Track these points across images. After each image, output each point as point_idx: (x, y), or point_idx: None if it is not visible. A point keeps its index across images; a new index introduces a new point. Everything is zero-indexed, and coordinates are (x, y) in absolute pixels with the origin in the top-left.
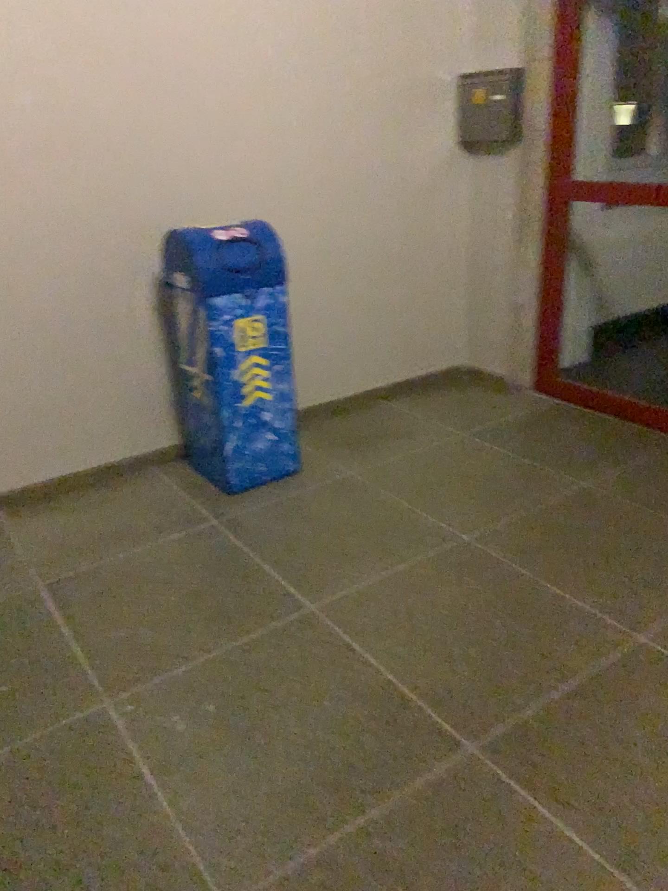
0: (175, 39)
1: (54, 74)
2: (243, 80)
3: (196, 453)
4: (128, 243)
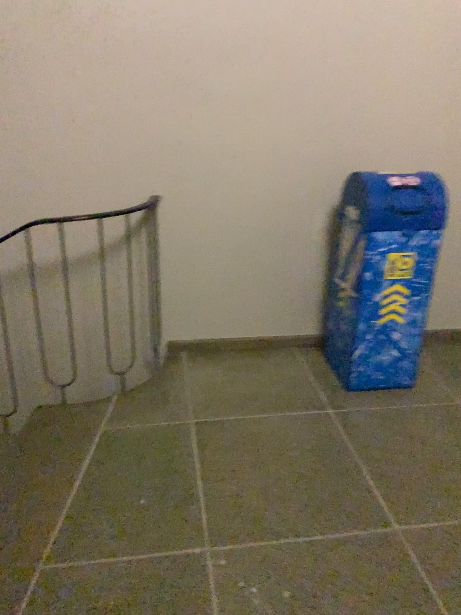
0: (393, 19)
1: (292, 42)
2: (442, 56)
3: (327, 348)
4: (316, 177)
